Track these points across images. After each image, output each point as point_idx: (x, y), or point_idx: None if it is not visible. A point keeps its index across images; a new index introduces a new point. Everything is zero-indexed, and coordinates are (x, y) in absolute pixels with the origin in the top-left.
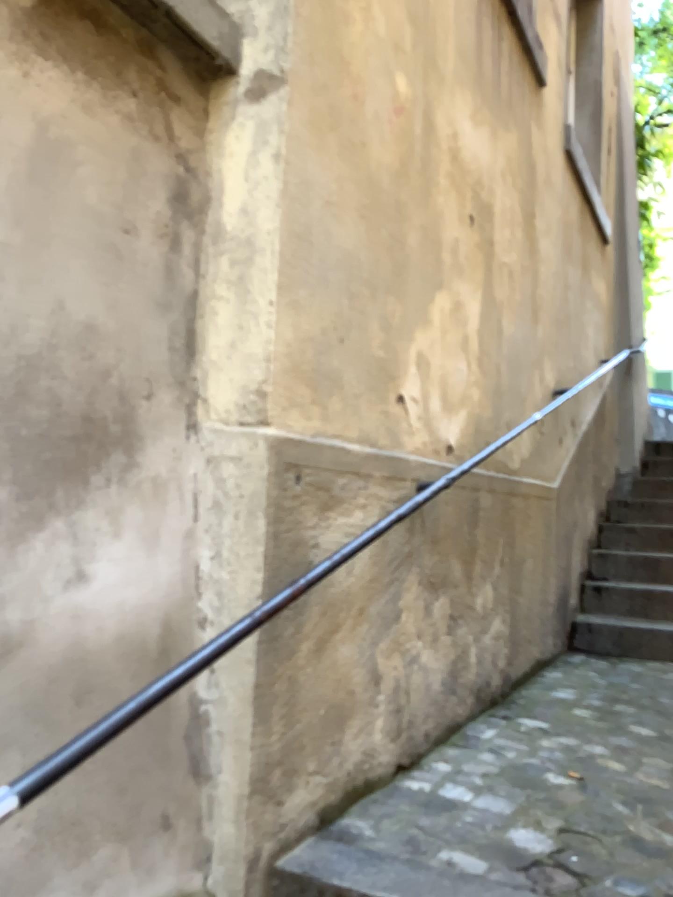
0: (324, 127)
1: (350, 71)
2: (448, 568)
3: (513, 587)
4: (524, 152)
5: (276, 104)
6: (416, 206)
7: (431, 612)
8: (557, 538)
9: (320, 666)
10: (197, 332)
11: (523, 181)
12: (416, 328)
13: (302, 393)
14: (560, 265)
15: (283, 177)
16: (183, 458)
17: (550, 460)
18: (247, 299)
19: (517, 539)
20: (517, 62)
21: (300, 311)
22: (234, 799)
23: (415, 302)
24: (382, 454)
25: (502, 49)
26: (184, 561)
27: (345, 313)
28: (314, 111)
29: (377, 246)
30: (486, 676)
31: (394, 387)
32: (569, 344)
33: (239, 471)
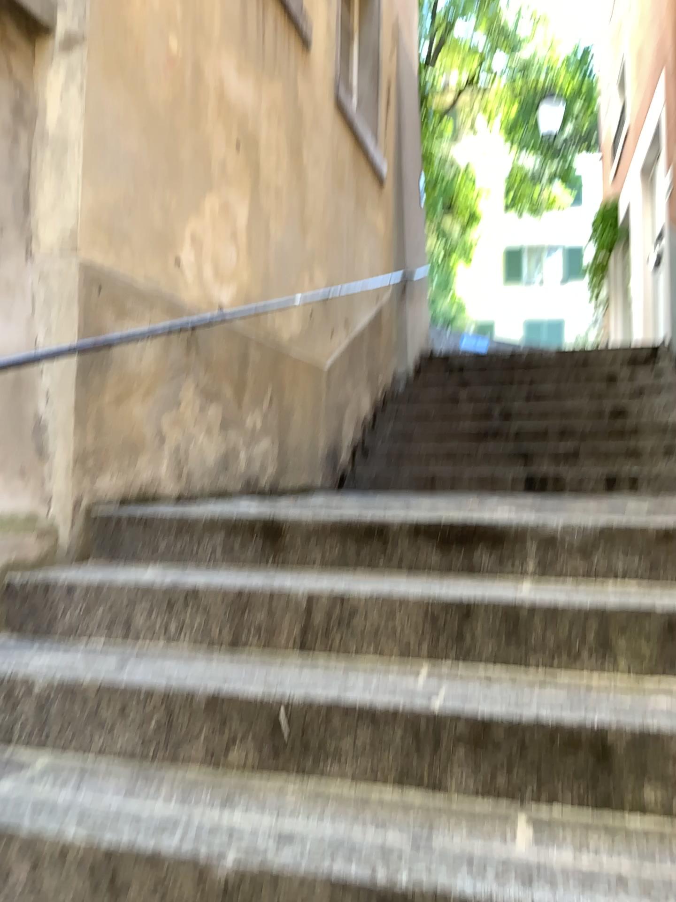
0: (112, 71)
1: (131, 34)
2: (219, 390)
3: (283, 428)
4: (291, 100)
5: (79, 54)
6: (187, 131)
7: (205, 414)
8: (328, 408)
9: (119, 412)
10: (31, 198)
11: (290, 123)
12: (189, 217)
13: (102, 240)
14: (331, 195)
15: (84, 101)
16: (25, 274)
17: (321, 346)
18: (63, 177)
19: (286, 394)
20: (284, 28)
21: (98, 188)
22: (64, 467)
23: (188, 199)
24: (162, 296)
25: (269, 17)
26: (28, 334)
27: (132, 196)
28: (105, 60)
29: (156, 155)
30: (255, 478)
31: (171, 253)
32: (343, 261)
33: (61, 281)
